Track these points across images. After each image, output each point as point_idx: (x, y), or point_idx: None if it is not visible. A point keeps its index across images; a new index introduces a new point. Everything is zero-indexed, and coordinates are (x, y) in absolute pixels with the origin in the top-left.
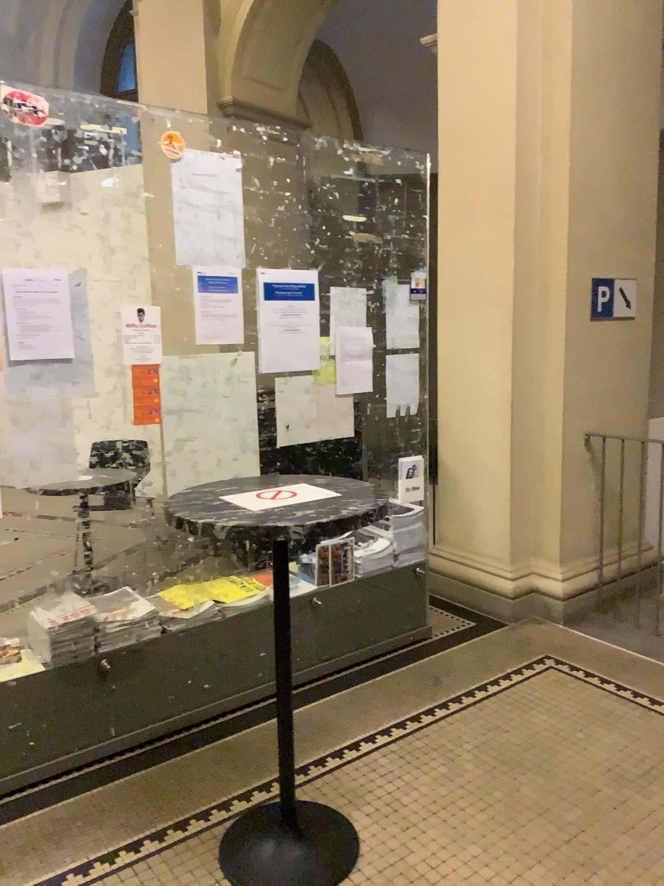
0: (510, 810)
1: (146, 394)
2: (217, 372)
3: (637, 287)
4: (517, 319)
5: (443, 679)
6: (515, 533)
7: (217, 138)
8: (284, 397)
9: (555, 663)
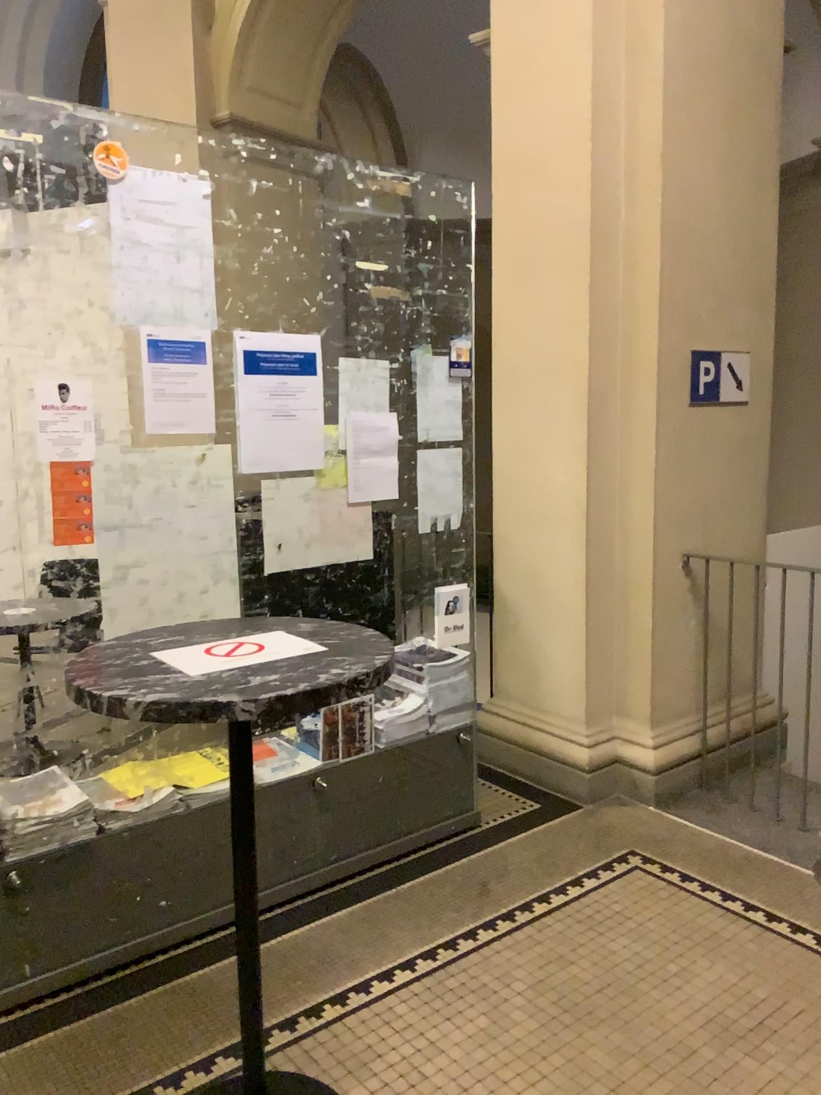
0: (569, 1086)
1: (71, 503)
2: (174, 472)
3: (748, 363)
4: (591, 403)
5: (489, 887)
6: (589, 686)
7: (173, 151)
8: (272, 507)
9: (639, 863)
